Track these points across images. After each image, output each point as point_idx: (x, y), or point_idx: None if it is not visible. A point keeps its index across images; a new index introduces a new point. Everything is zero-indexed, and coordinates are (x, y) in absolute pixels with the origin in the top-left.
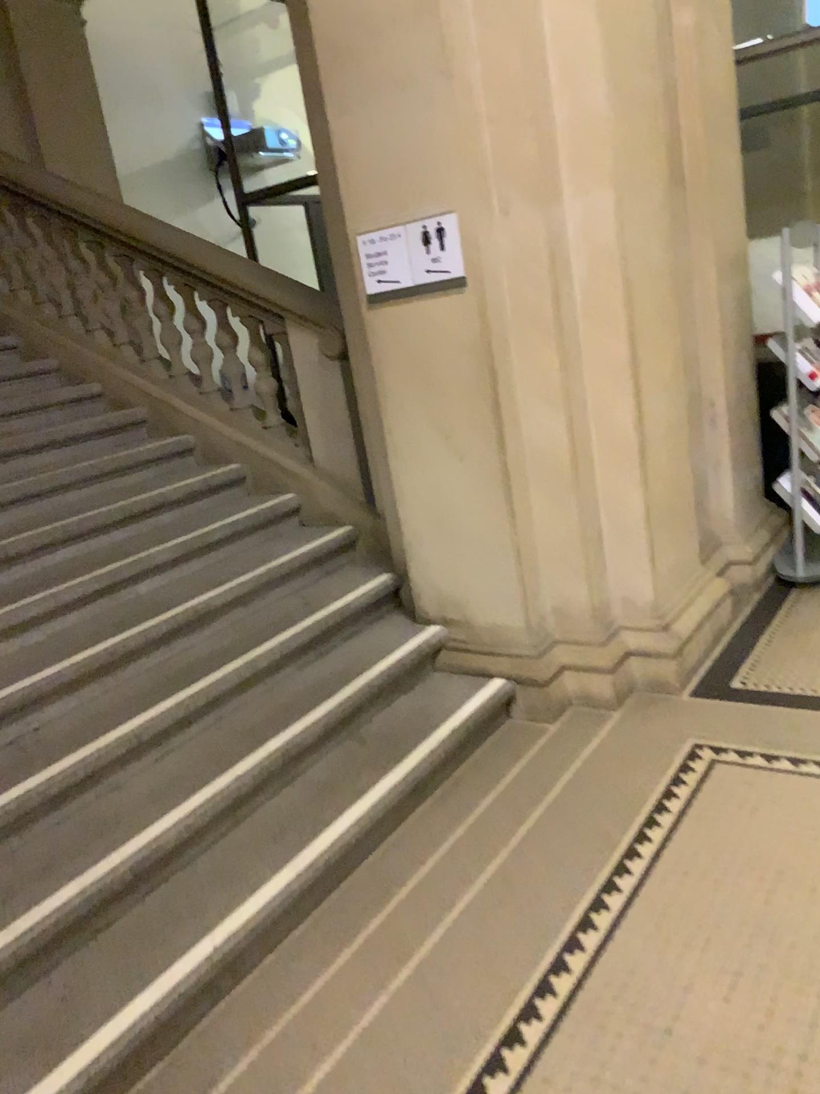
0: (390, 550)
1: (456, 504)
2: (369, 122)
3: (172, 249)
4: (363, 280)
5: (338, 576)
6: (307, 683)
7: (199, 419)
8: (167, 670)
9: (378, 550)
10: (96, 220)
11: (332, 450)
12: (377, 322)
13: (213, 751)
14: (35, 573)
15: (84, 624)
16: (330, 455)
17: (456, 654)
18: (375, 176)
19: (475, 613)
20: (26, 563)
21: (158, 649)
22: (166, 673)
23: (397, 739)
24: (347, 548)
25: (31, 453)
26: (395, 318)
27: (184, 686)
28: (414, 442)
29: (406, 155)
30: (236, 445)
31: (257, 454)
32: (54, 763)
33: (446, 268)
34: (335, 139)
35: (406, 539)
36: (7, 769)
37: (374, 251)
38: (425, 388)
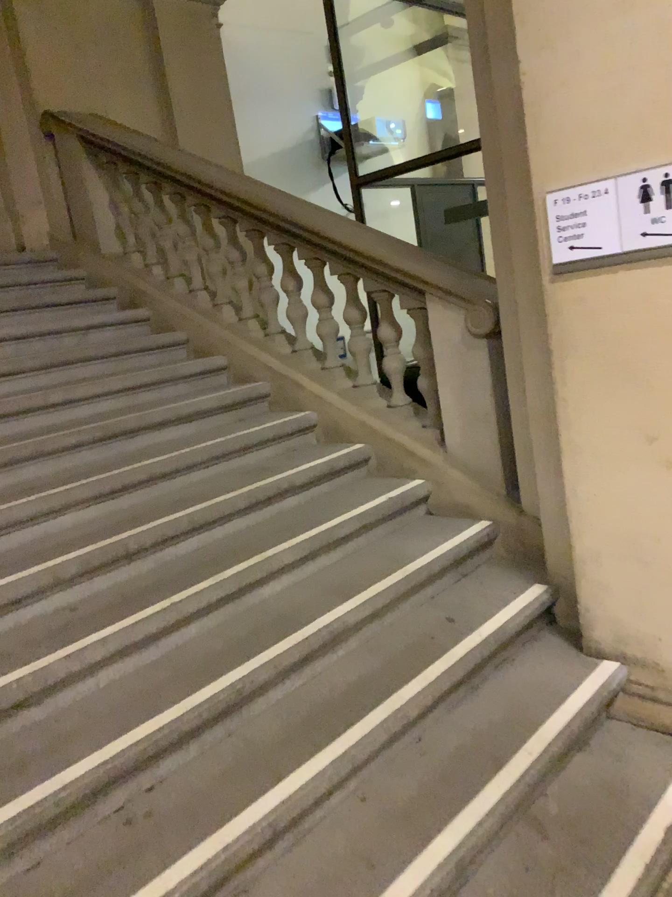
0: (540, 555)
1: (653, 521)
2: (577, 54)
3: (305, 221)
4: (548, 247)
5: (483, 585)
6: (467, 739)
7: (323, 396)
8: (303, 715)
9: (522, 553)
10: (228, 196)
11: (471, 436)
12: (562, 298)
13: (365, 848)
14: (155, 573)
15: (207, 644)
16: (468, 441)
17: (638, 698)
18: (578, 120)
19: (668, 655)
20: (145, 559)
21: (290, 680)
22: (301, 718)
23: (593, 836)
24: (486, 547)
25: (155, 428)
26: (589, 293)
27: (324, 739)
28: (601, 442)
29: (628, 91)
30: (362, 426)
31: (384, 436)
32: (169, 864)
33: (671, 231)
34: (523, 82)
35: (576, 553)
36: (110, 876)
37: (566, 212)
38: (622, 378)
